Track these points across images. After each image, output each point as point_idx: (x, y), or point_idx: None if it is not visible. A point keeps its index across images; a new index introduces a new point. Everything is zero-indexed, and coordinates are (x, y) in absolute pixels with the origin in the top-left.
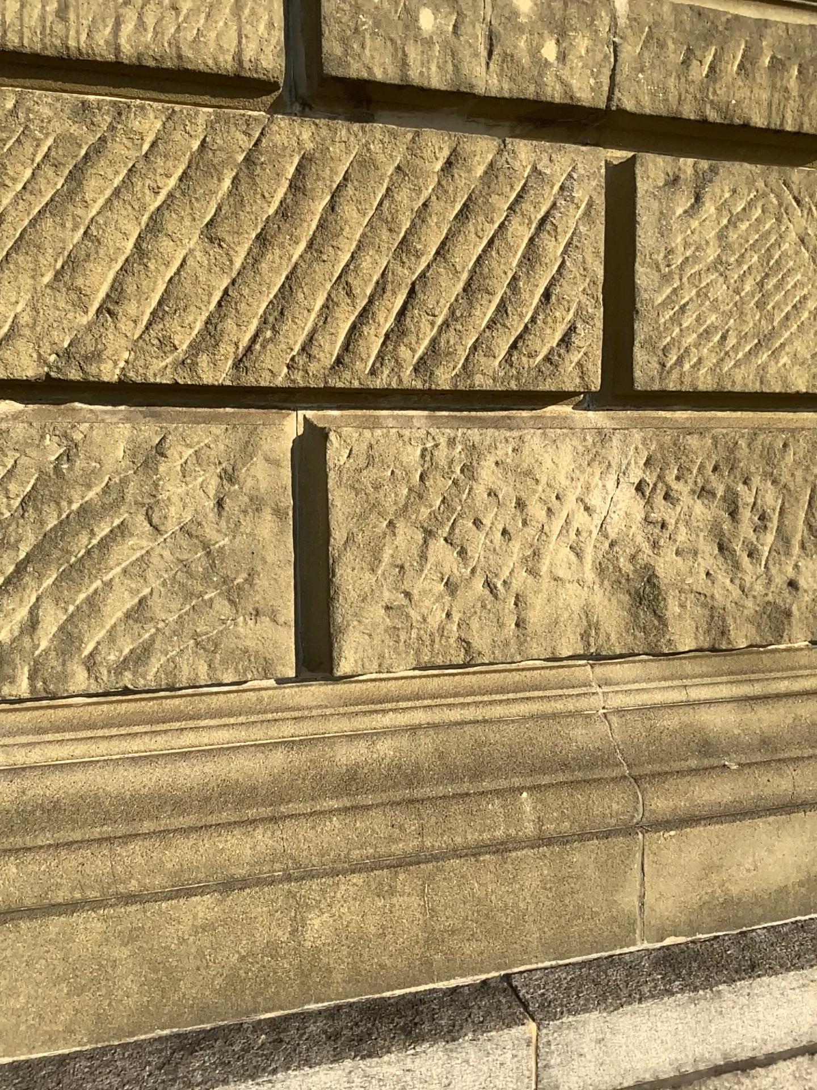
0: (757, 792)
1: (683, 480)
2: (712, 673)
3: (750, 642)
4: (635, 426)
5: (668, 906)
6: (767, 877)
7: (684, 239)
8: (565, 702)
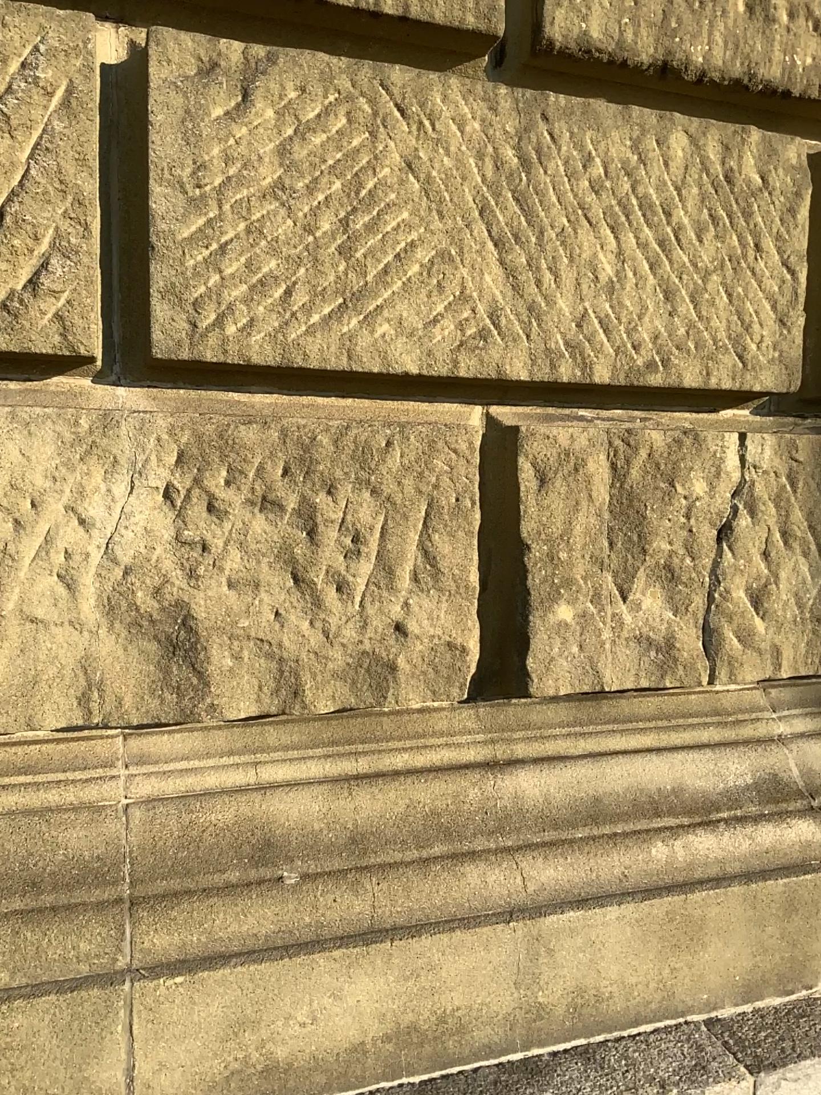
0: (312, 918)
1: (227, 486)
2: (297, 746)
3: (335, 707)
4: (157, 409)
5: (166, 1084)
6: (327, 1035)
7: (222, 150)
8: (59, 790)
